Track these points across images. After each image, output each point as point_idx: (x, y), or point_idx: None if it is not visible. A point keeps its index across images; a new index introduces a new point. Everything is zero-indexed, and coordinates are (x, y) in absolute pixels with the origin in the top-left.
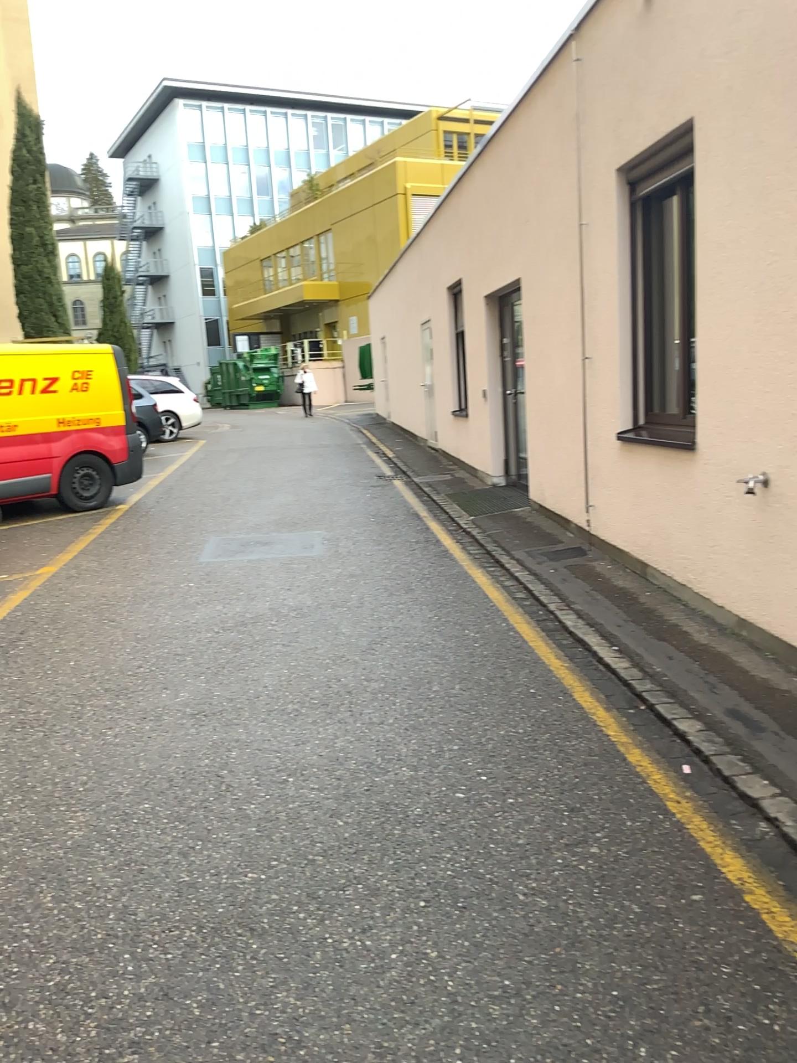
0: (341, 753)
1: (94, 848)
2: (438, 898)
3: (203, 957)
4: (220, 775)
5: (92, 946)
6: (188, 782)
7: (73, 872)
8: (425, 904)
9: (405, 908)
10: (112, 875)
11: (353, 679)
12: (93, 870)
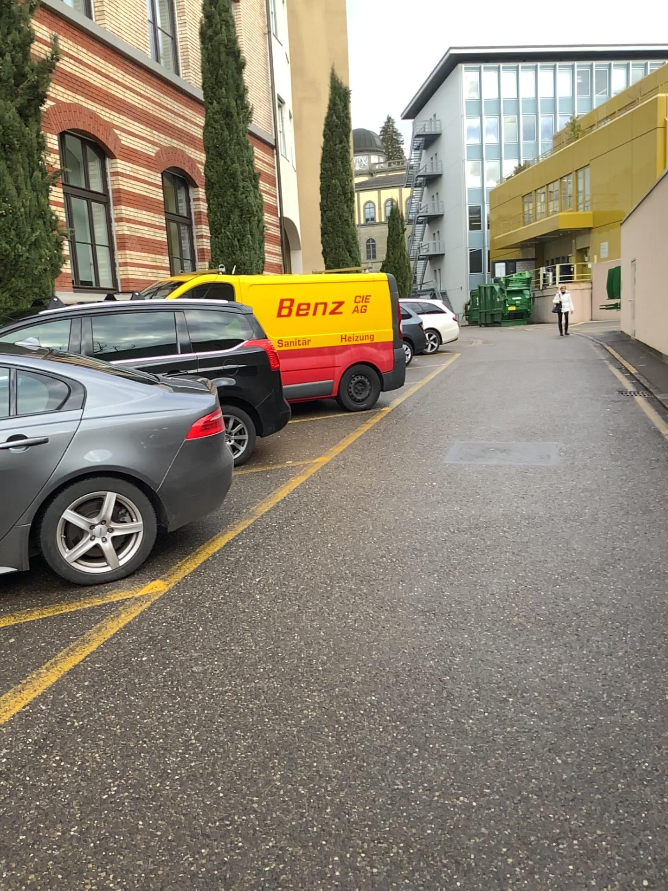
0: (564, 680)
1: (322, 735)
2: (666, 886)
3: (405, 884)
4: (443, 681)
5: (307, 840)
6: (413, 683)
7: (301, 756)
8: (650, 889)
9: (626, 887)
10: (334, 767)
11: (582, 599)
12: (318, 758)
